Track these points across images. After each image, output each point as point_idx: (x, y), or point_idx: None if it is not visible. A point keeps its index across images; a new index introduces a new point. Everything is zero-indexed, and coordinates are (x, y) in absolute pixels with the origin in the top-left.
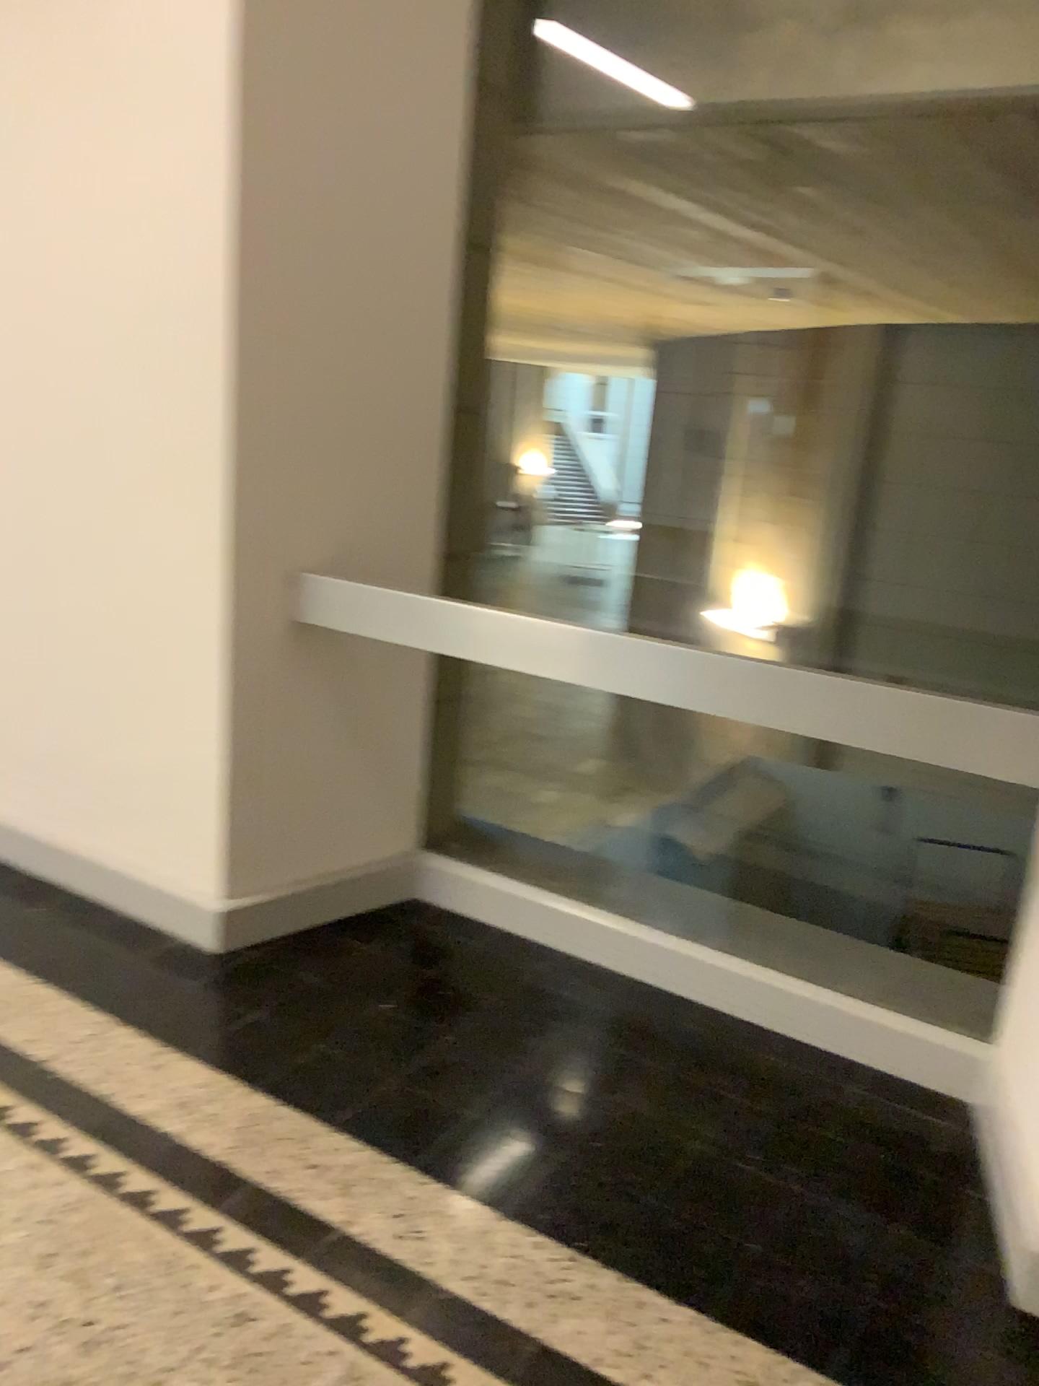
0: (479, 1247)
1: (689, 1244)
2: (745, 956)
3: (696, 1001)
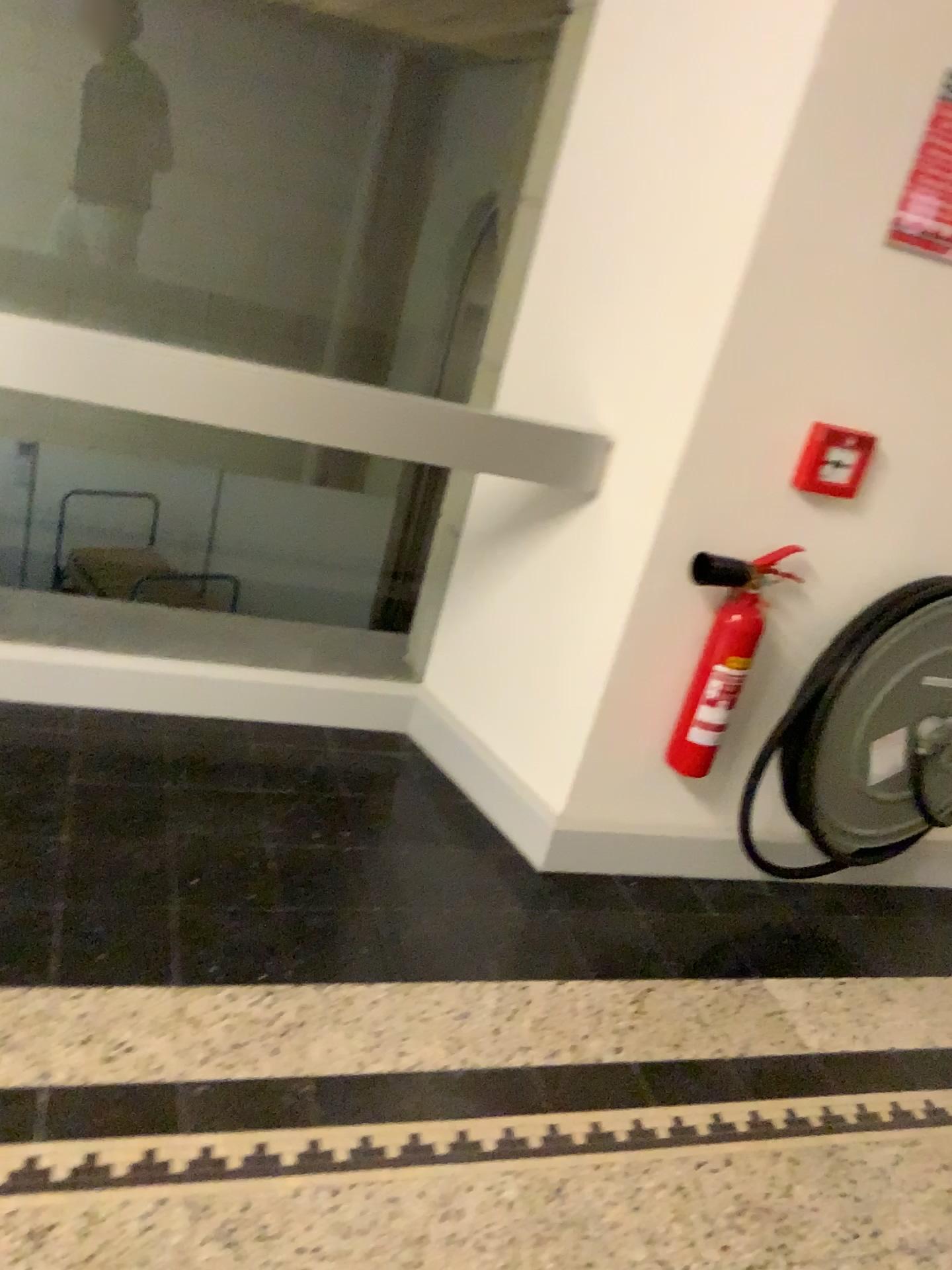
0: (191, 1033)
1: (341, 937)
2: (200, 660)
3: (164, 715)
